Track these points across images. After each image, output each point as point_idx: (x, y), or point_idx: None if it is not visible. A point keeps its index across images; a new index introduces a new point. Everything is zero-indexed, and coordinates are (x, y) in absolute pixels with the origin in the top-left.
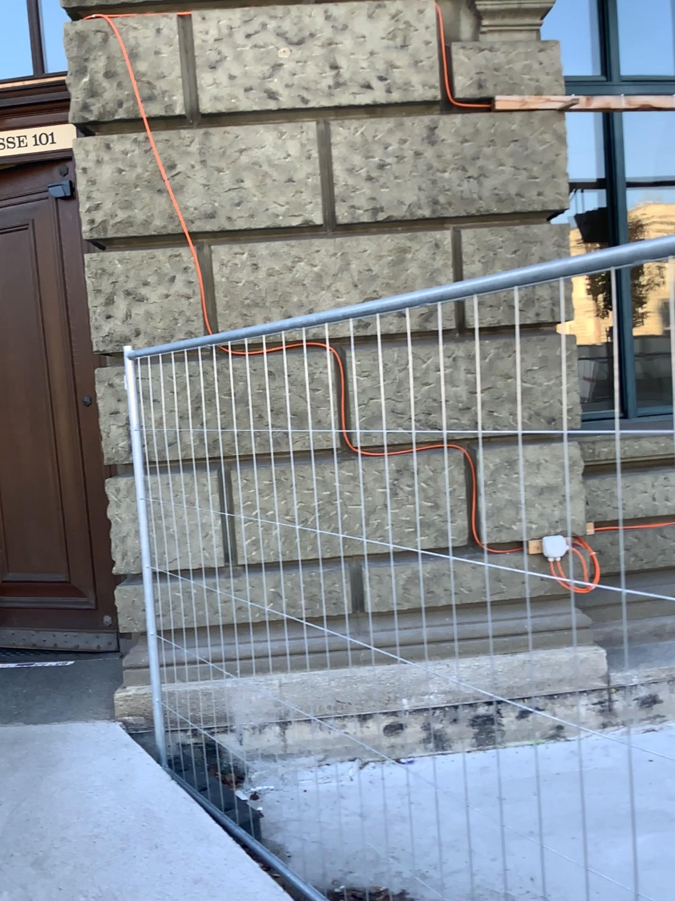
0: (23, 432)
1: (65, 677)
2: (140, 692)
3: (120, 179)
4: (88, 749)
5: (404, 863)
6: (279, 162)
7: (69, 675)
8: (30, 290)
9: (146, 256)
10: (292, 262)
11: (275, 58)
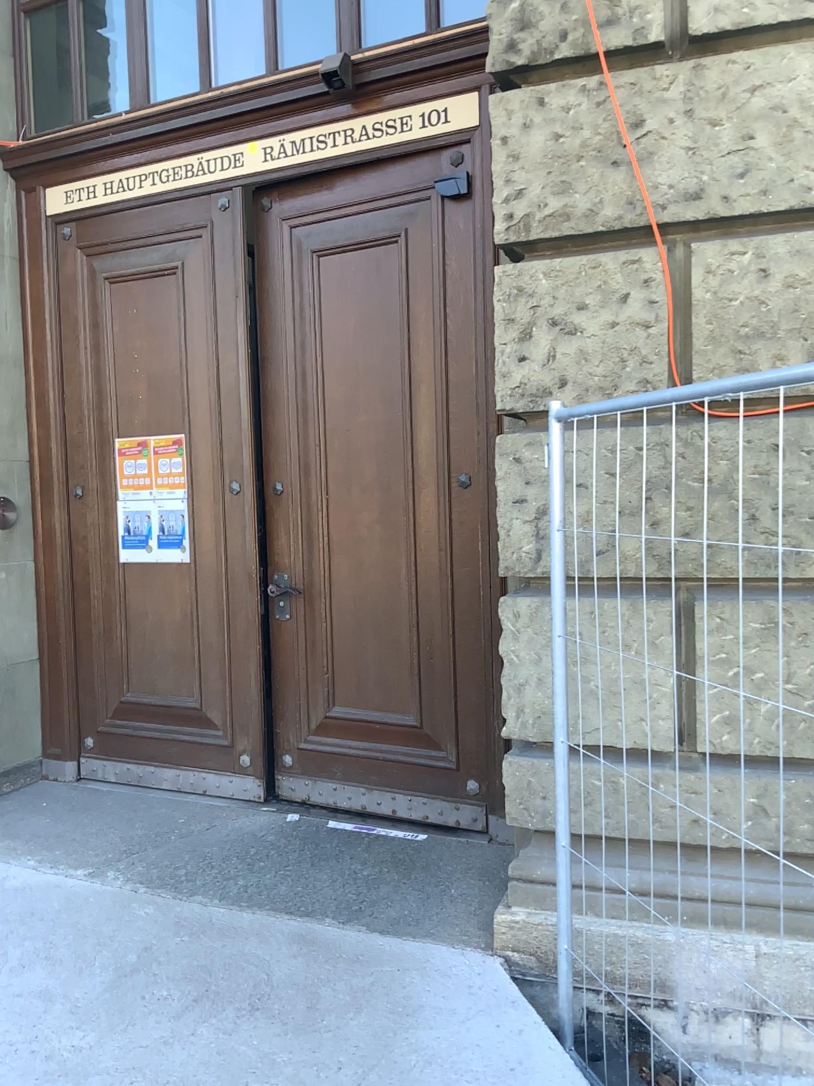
0: (374, 518)
1: (416, 866)
2: (531, 920)
3: (553, 147)
4: (459, 1003)
5: None
6: None
7: (420, 863)
8: (397, 326)
9: (585, 263)
10: None
11: None
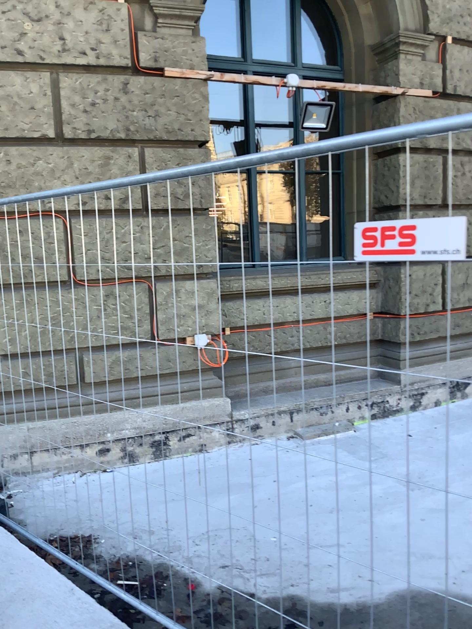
0: None
1: None
2: None
3: None
4: None
5: (96, 521)
6: (25, 96)
7: None
8: None
9: None
10: (34, 161)
11: (21, 27)
